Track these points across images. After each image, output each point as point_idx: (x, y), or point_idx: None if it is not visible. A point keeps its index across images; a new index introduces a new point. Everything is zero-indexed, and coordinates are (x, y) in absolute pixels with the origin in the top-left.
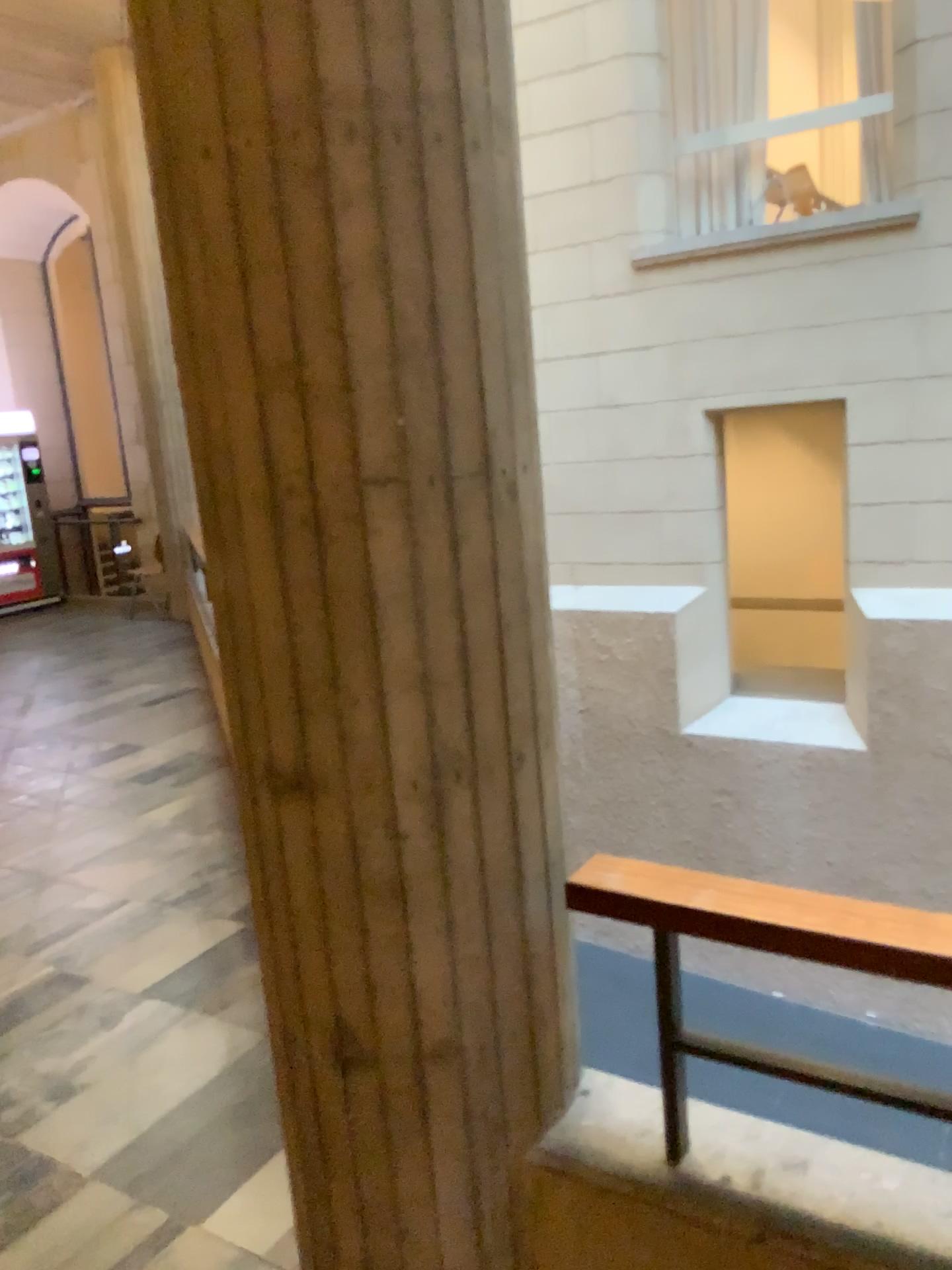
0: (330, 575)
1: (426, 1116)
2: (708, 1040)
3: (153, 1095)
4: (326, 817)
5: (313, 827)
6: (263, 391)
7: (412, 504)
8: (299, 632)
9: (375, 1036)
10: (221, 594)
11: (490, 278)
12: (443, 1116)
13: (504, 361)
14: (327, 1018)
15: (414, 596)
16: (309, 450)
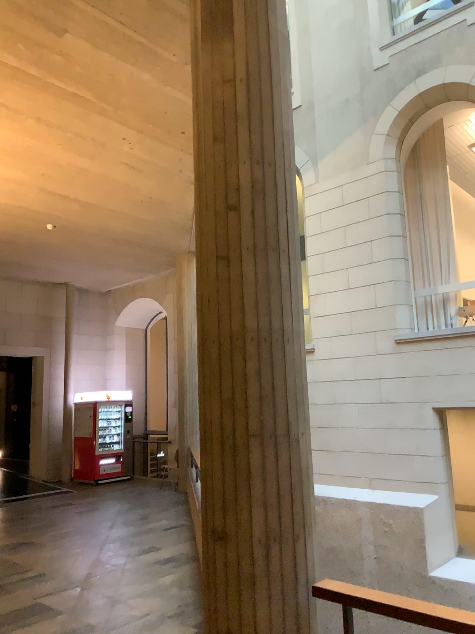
0: (238, 466)
1: None
2: None
3: None
4: (231, 550)
5: (226, 553)
6: (223, 409)
7: (264, 445)
8: (227, 484)
9: None
10: (204, 470)
11: (292, 378)
12: None
13: (295, 403)
14: (225, 630)
15: (263, 475)
16: (234, 427)
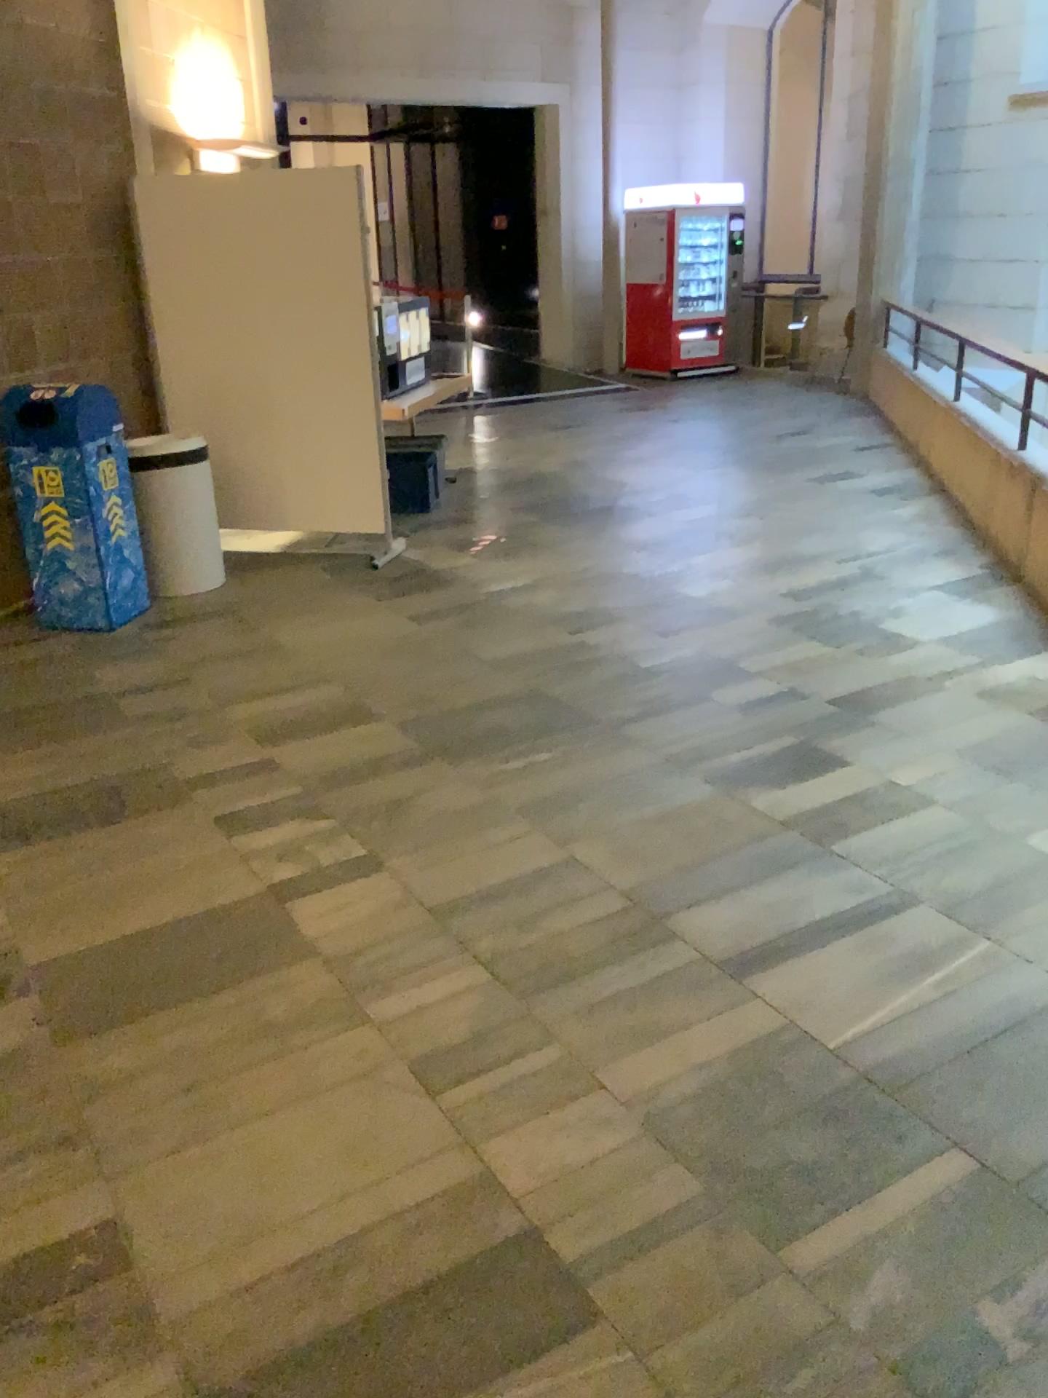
0: None
1: None
2: None
3: (956, 621)
4: None
5: None
6: None
7: None
8: None
9: None
10: None
11: None
12: None
13: None
14: None
15: None
16: None
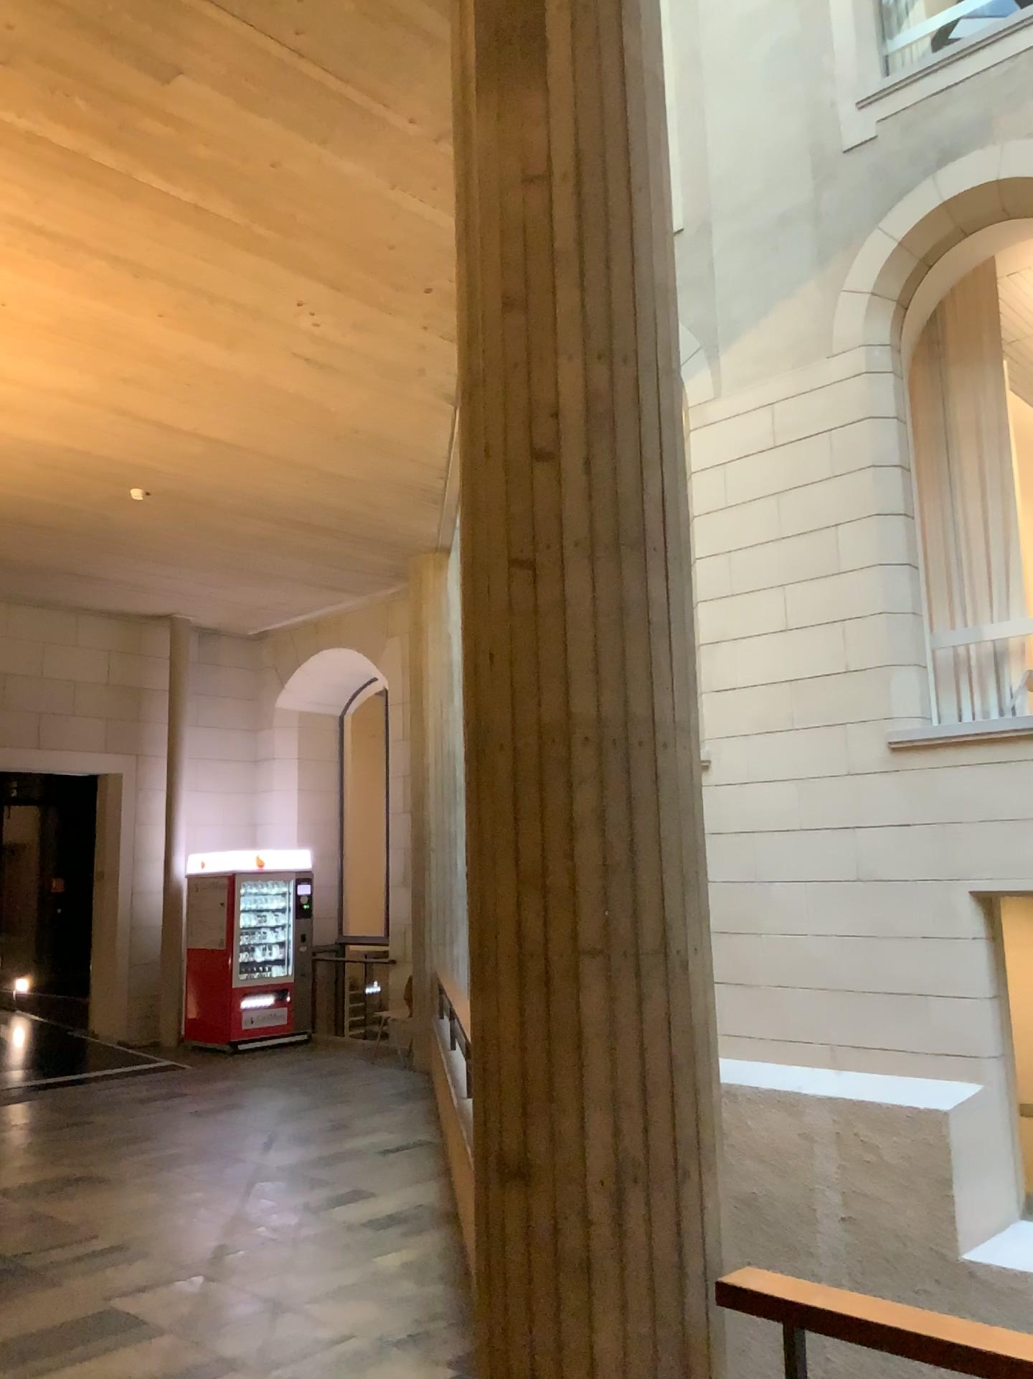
0: (555, 1019)
1: None
2: None
3: None
4: (539, 1202)
5: (528, 1209)
6: (522, 895)
7: (612, 975)
8: (531, 1058)
9: None
10: (482, 1028)
11: (673, 829)
12: None
13: (680, 883)
14: (527, 1375)
15: (611, 1040)
16: (548, 935)
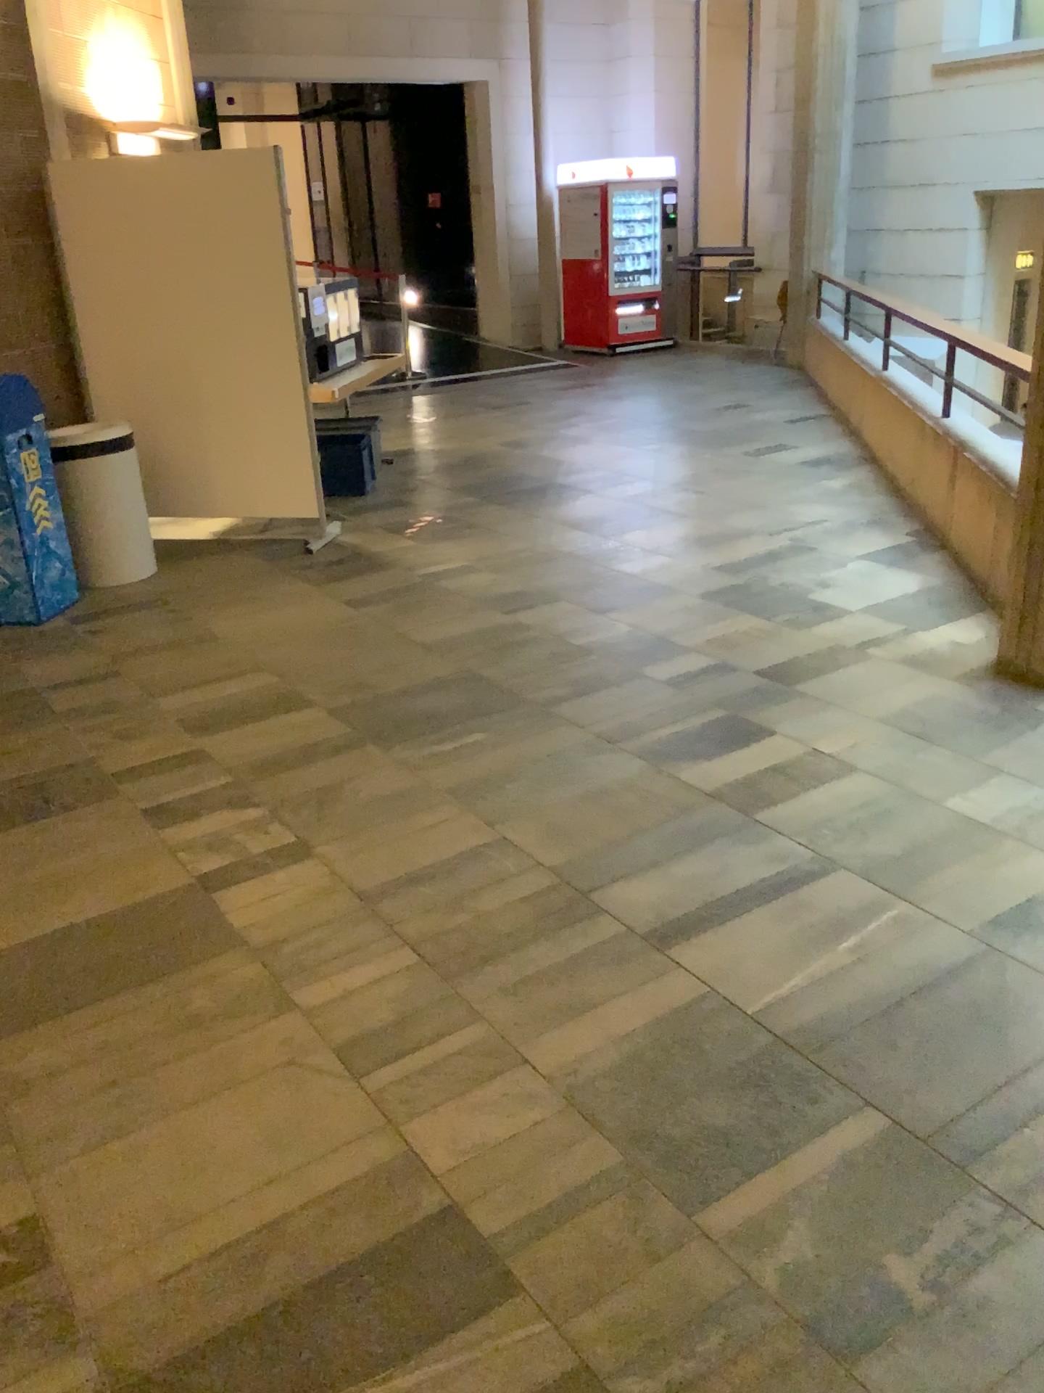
0: None
1: None
2: None
3: (882, 590)
4: None
5: None
6: None
7: None
8: None
9: None
10: None
11: None
12: None
13: None
14: None
15: None
16: None
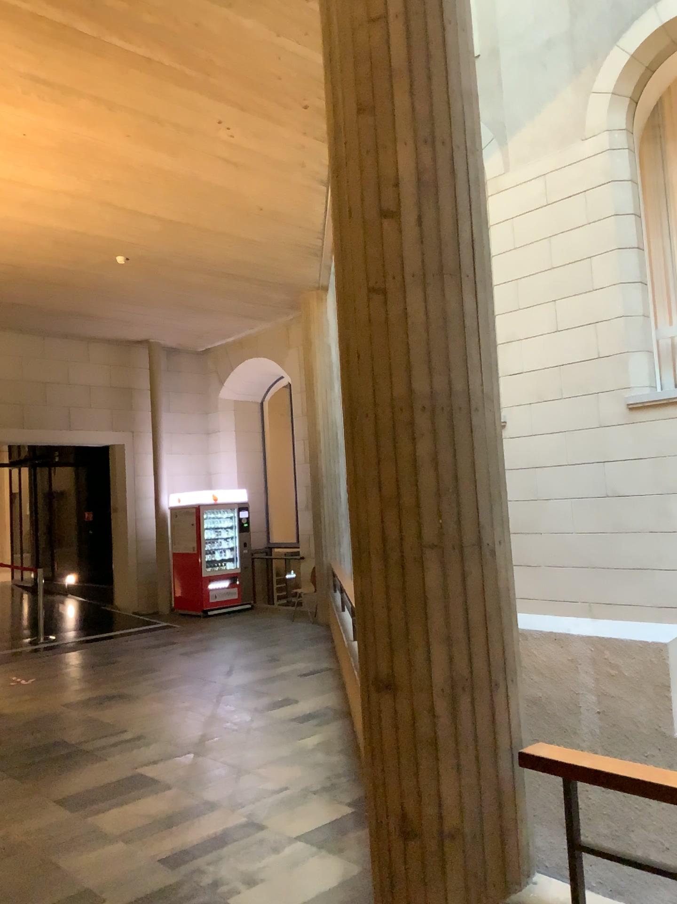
0: (408, 589)
1: (444, 870)
2: (592, 847)
3: (300, 890)
4: (402, 704)
5: (395, 709)
6: (384, 510)
7: (445, 560)
8: (393, 615)
9: (420, 821)
10: (361, 596)
11: (483, 464)
12: (453, 872)
13: (488, 499)
14: (397, 810)
15: (445, 602)
16: (402, 535)
